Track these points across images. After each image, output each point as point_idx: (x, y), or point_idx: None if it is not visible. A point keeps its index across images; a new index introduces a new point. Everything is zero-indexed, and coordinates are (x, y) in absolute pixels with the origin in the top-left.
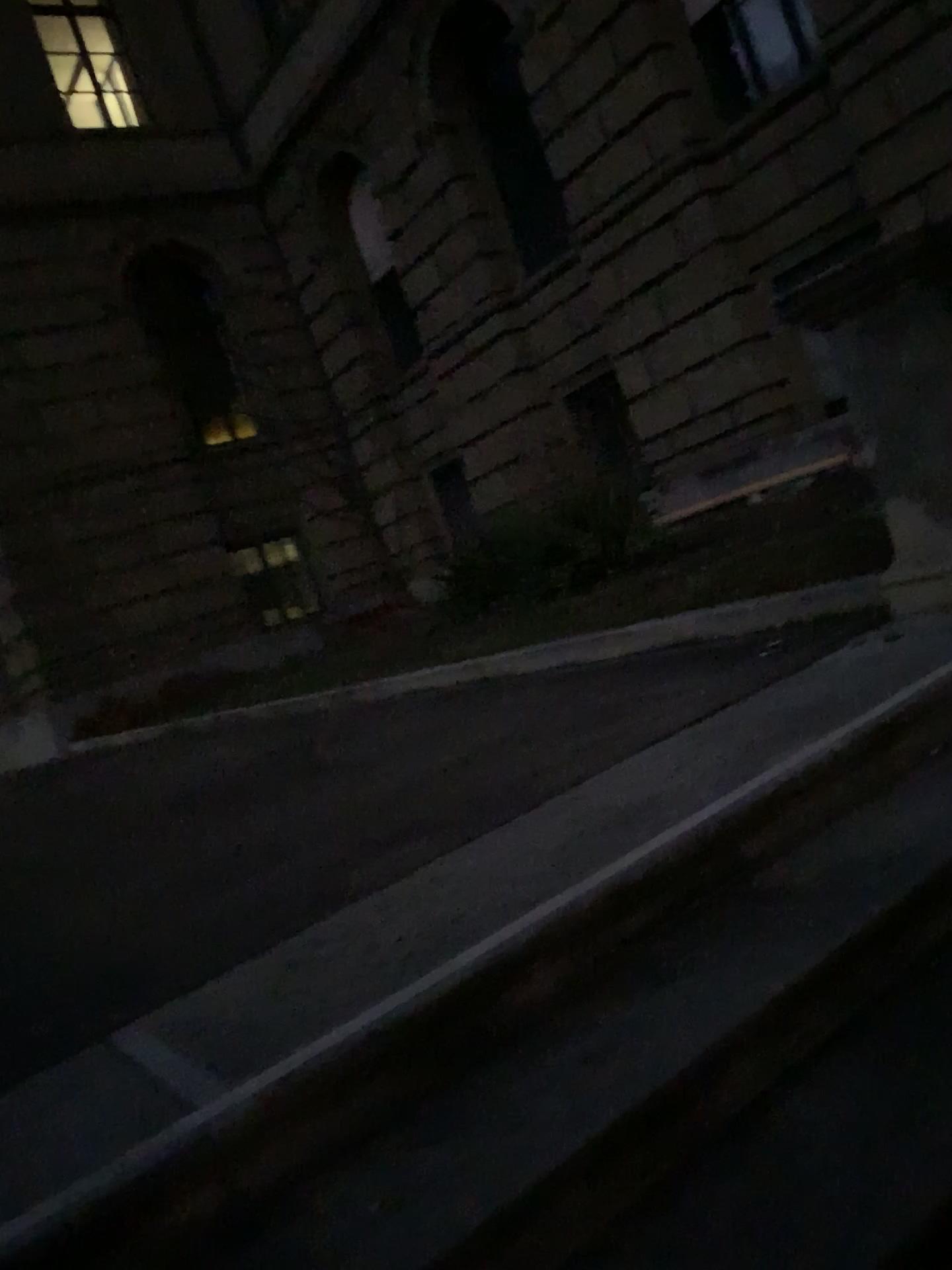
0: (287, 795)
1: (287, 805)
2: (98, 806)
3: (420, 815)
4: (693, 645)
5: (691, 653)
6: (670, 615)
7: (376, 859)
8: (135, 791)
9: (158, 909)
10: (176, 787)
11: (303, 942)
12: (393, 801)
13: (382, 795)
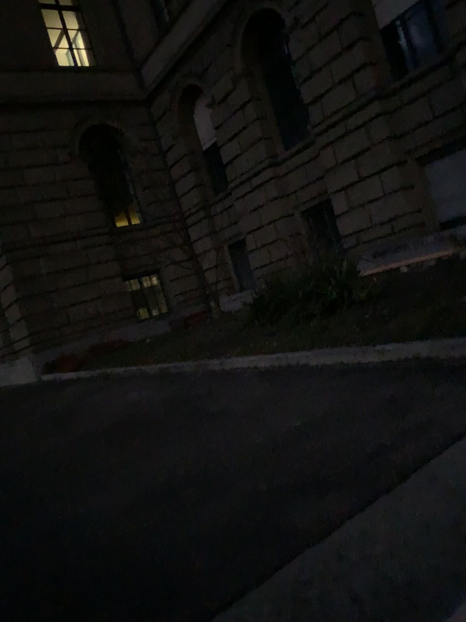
0: (195, 431)
1: (198, 439)
2: (75, 422)
3: (305, 464)
4: (427, 359)
5: (428, 364)
6: (403, 339)
7: (295, 498)
8: (94, 414)
9: (147, 512)
10: (118, 414)
11: (285, 571)
12: (276, 448)
13: (265, 442)
